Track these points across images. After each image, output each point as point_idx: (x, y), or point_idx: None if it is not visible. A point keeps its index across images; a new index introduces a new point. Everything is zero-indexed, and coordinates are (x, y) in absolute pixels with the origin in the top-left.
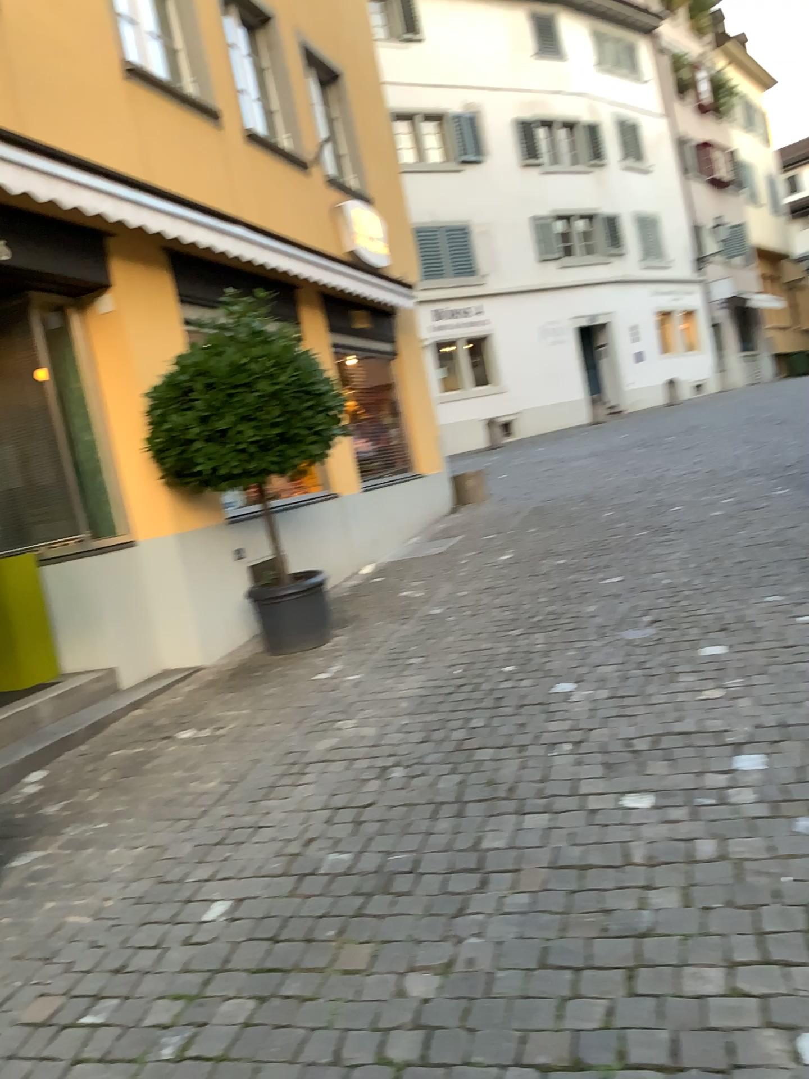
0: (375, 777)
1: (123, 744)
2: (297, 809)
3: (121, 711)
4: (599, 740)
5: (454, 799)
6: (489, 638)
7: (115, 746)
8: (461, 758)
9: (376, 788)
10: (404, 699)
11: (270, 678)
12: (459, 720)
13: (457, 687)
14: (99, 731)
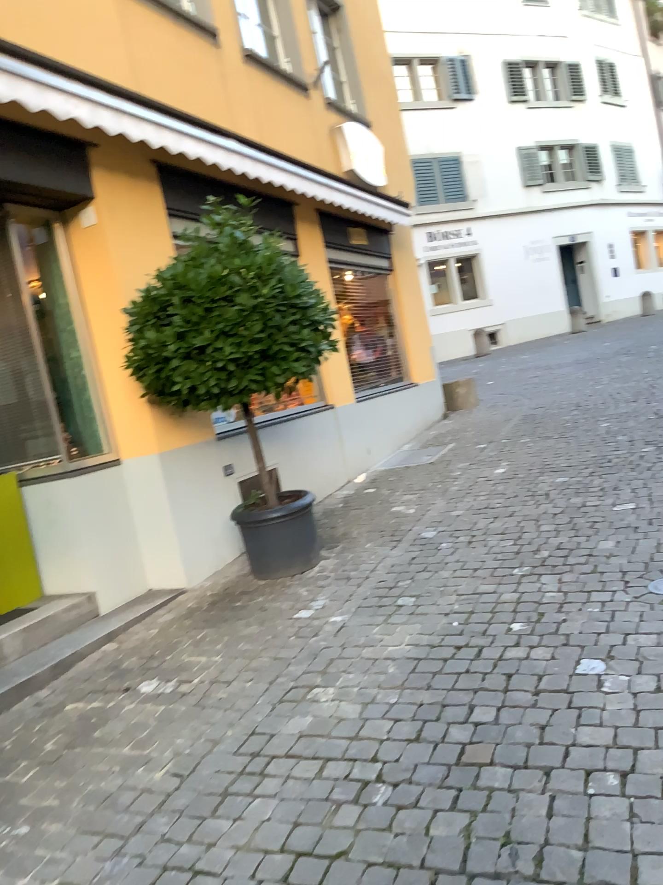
0: (350, 798)
1: (82, 694)
2: (247, 847)
3: (94, 644)
4: (653, 772)
5: (455, 864)
6: (489, 576)
7: (72, 698)
8: (462, 776)
9: (351, 818)
10: (392, 661)
11: (250, 611)
12: (458, 706)
13: (454, 648)
14: (63, 672)
